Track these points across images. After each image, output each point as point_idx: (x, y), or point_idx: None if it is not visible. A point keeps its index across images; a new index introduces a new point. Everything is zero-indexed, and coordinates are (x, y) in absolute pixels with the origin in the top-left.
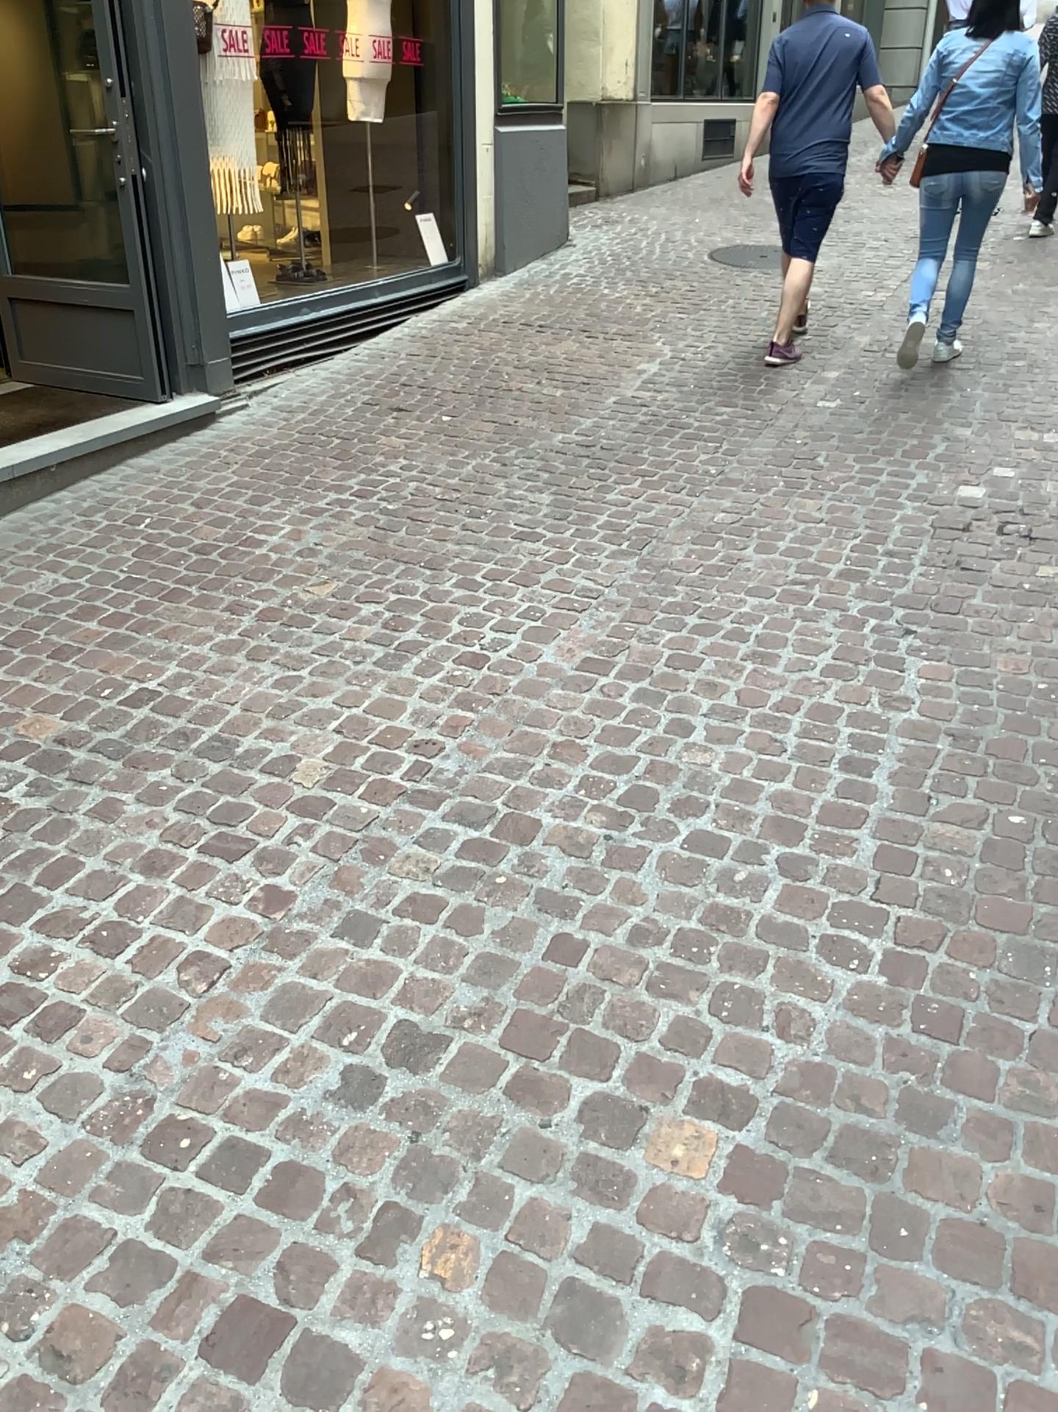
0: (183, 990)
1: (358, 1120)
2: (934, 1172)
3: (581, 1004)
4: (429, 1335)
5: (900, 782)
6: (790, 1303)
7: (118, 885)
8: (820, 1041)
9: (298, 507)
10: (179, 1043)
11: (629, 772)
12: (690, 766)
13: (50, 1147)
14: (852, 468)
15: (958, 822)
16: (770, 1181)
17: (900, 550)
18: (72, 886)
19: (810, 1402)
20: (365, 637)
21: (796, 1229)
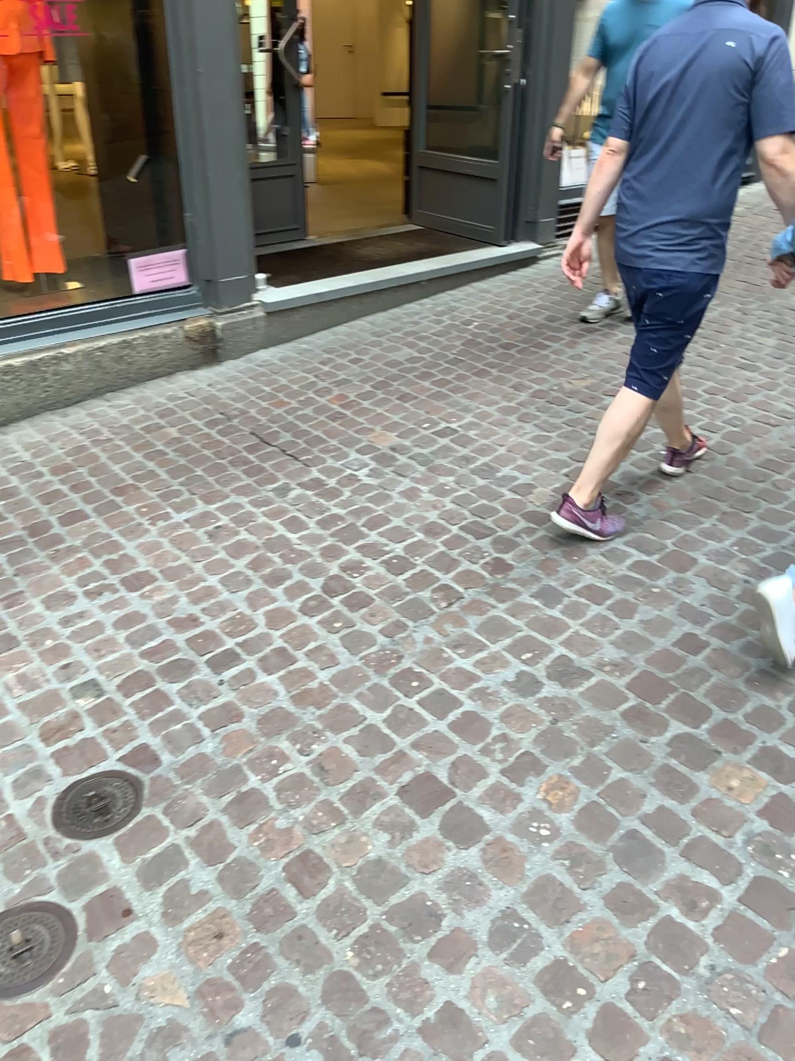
0: (433, 603)
1: (521, 702)
2: None
3: (692, 678)
4: (534, 829)
5: None
6: (787, 896)
7: (408, 536)
8: None
9: (579, 326)
10: (424, 631)
11: (775, 542)
12: None
13: (340, 665)
14: None
15: None
16: None
17: None
18: (381, 530)
19: (782, 955)
20: None
21: None
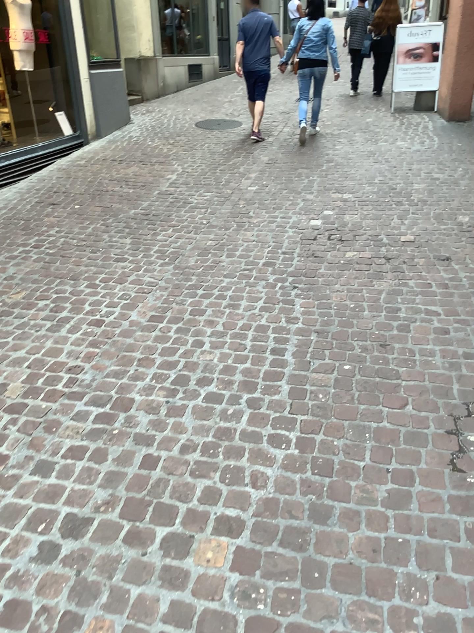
0: None
1: (48, 569)
2: (327, 542)
3: (158, 487)
4: None
5: (297, 357)
6: (267, 622)
7: None
8: (271, 487)
9: (5, 256)
10: None
11: (174, 369)
12: (202, 362)
13: None
14: (265, 215)
15: (323, 372)
16: (253, 561)
17: (289, 251)
18: None
19: None
20: (41, 317)
21: (267, 583)
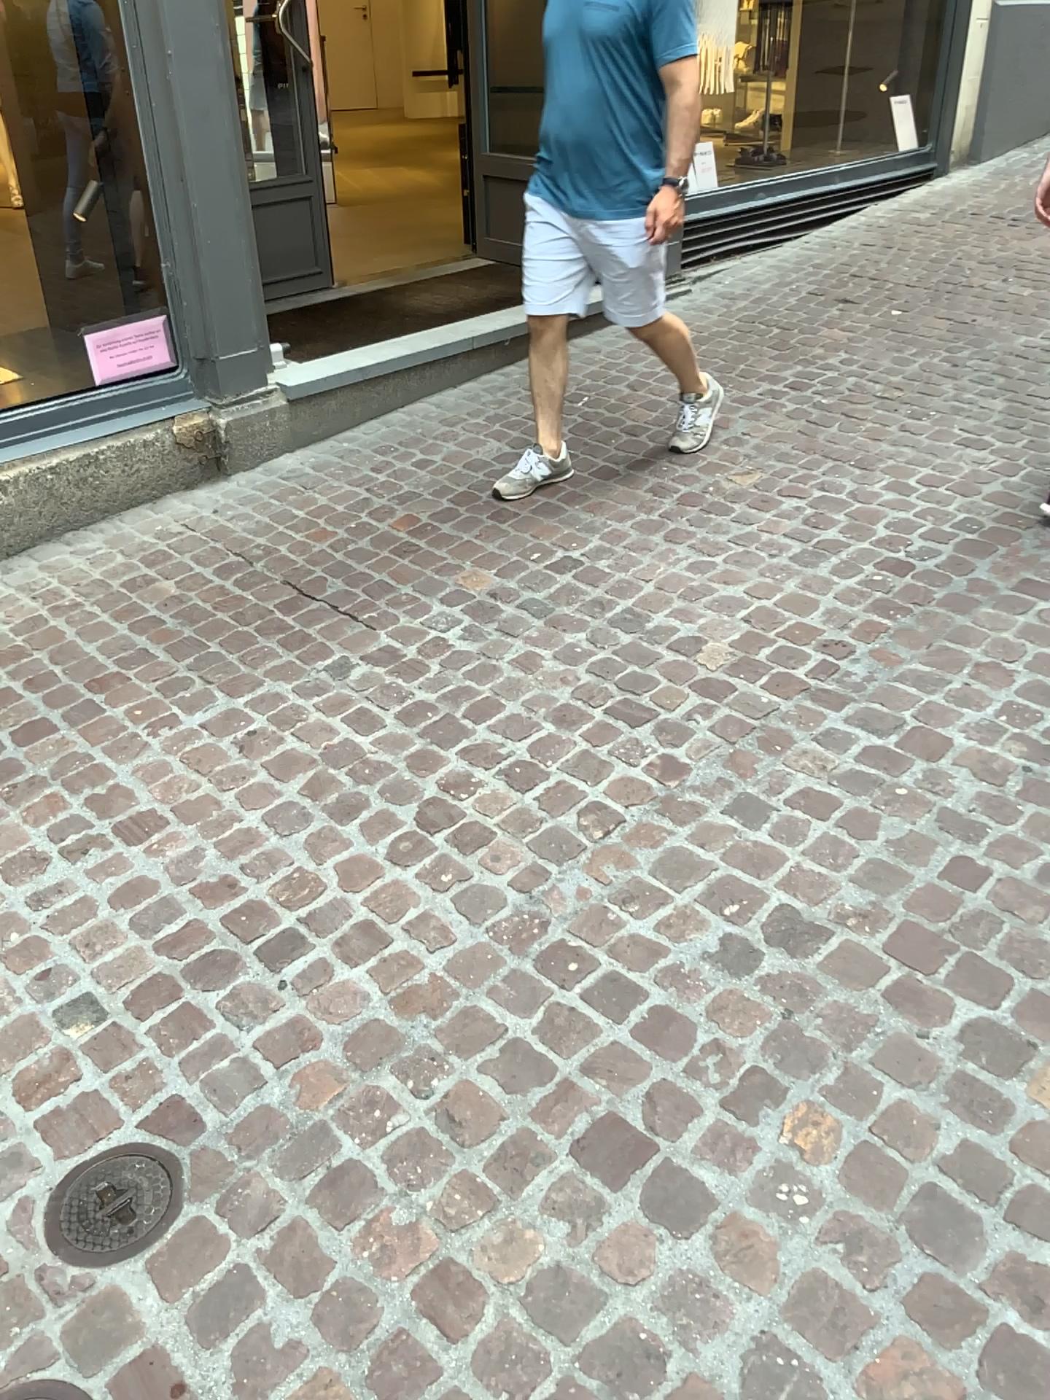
0: (582, 833)
1: (733, 985)
2: None
3: (975, 928)
4: (783, 1196)
5: None
6: None
7: (532, 729)
8: None
9: (731, 395)
10: (575, 879)
11: None
12: None
13: (458, 944)
14: None
15: None
16: None
17: None
18: (492, 723)
19: None
20: (785, 531)
21: None
